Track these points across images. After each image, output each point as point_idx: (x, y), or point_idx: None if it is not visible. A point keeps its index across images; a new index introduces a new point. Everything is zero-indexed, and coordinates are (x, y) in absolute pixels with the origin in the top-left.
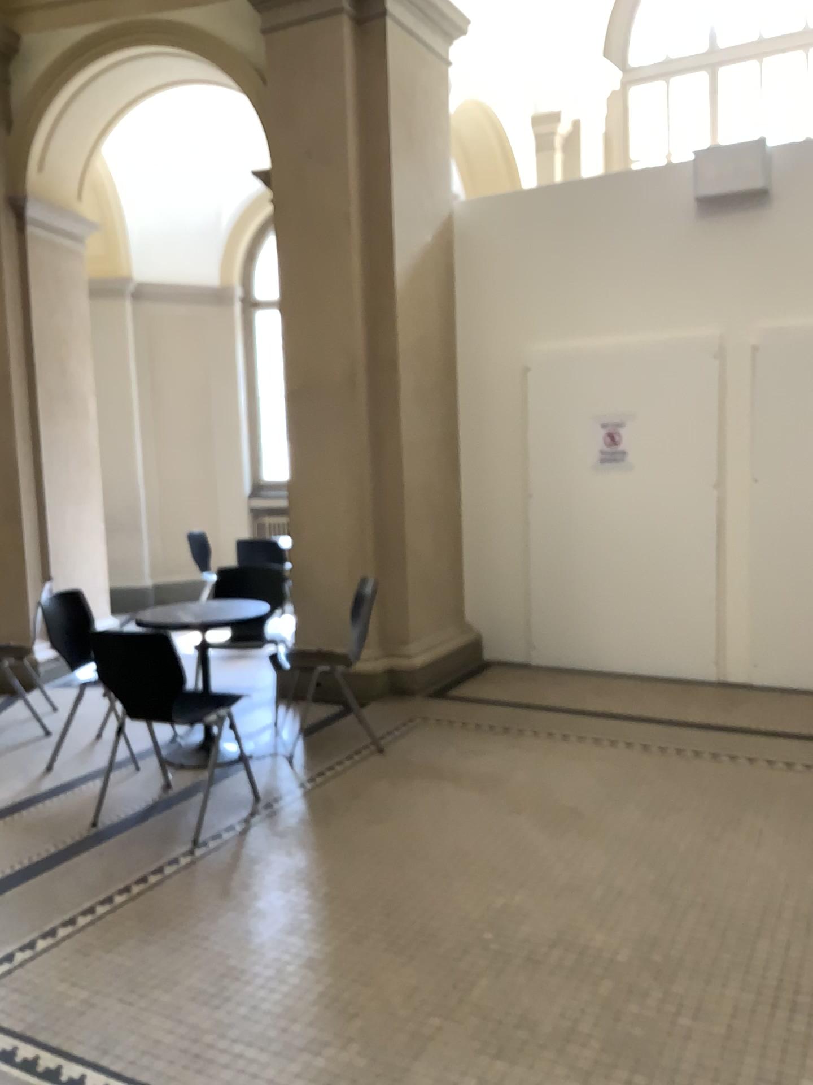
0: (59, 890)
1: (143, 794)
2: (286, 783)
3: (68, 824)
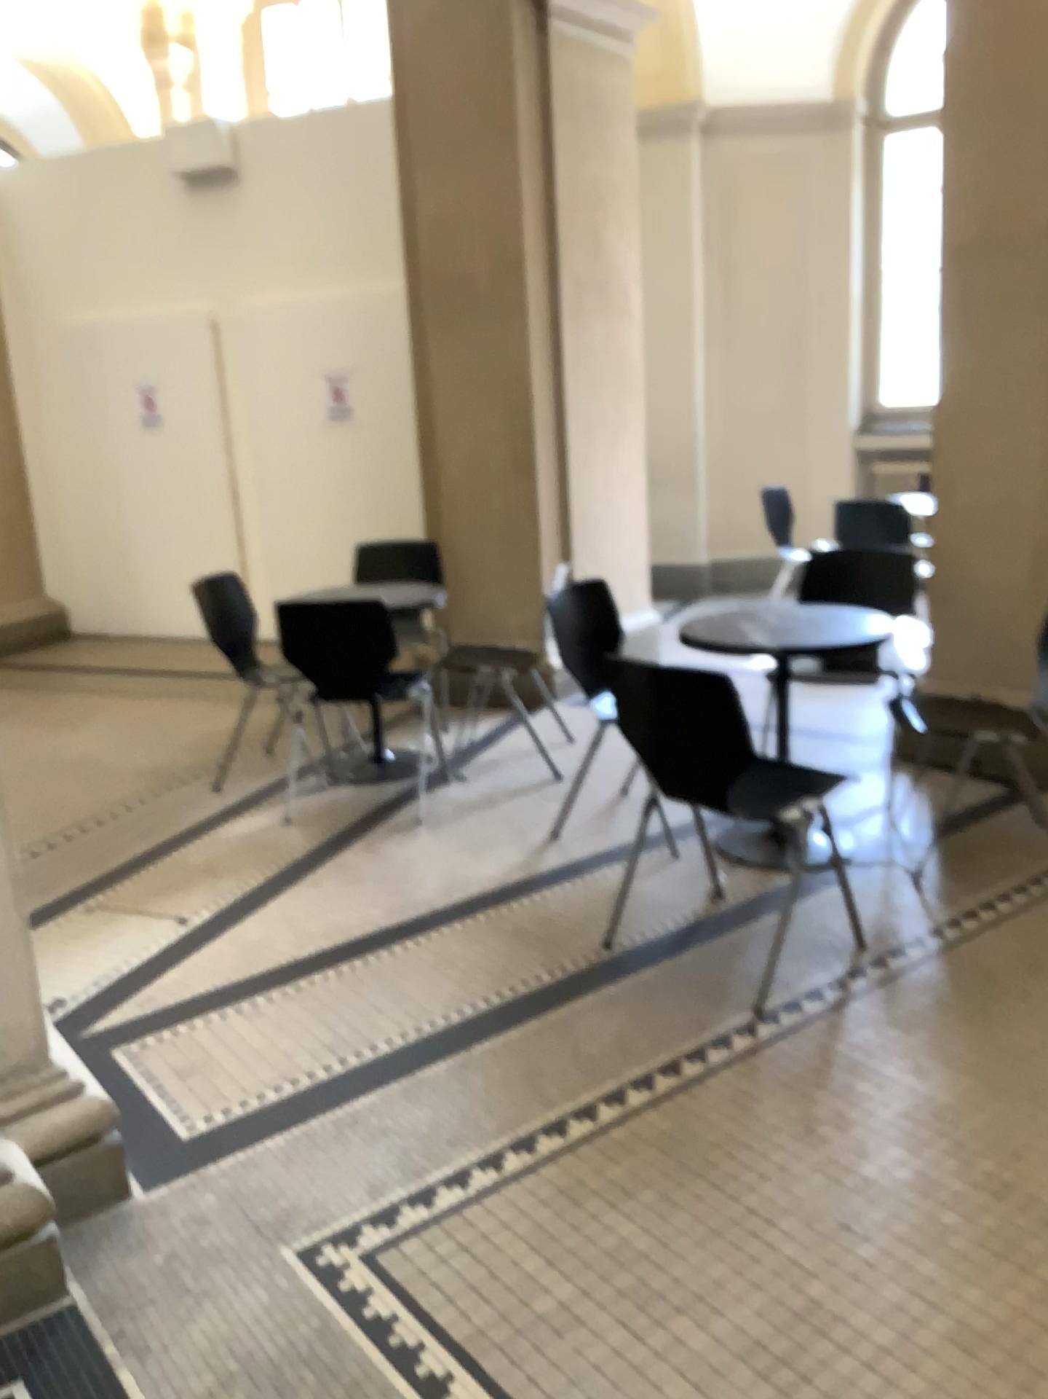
0: (542, 1066)
1: (680, 909)
2: (910, 927)
3: (568, 940)
